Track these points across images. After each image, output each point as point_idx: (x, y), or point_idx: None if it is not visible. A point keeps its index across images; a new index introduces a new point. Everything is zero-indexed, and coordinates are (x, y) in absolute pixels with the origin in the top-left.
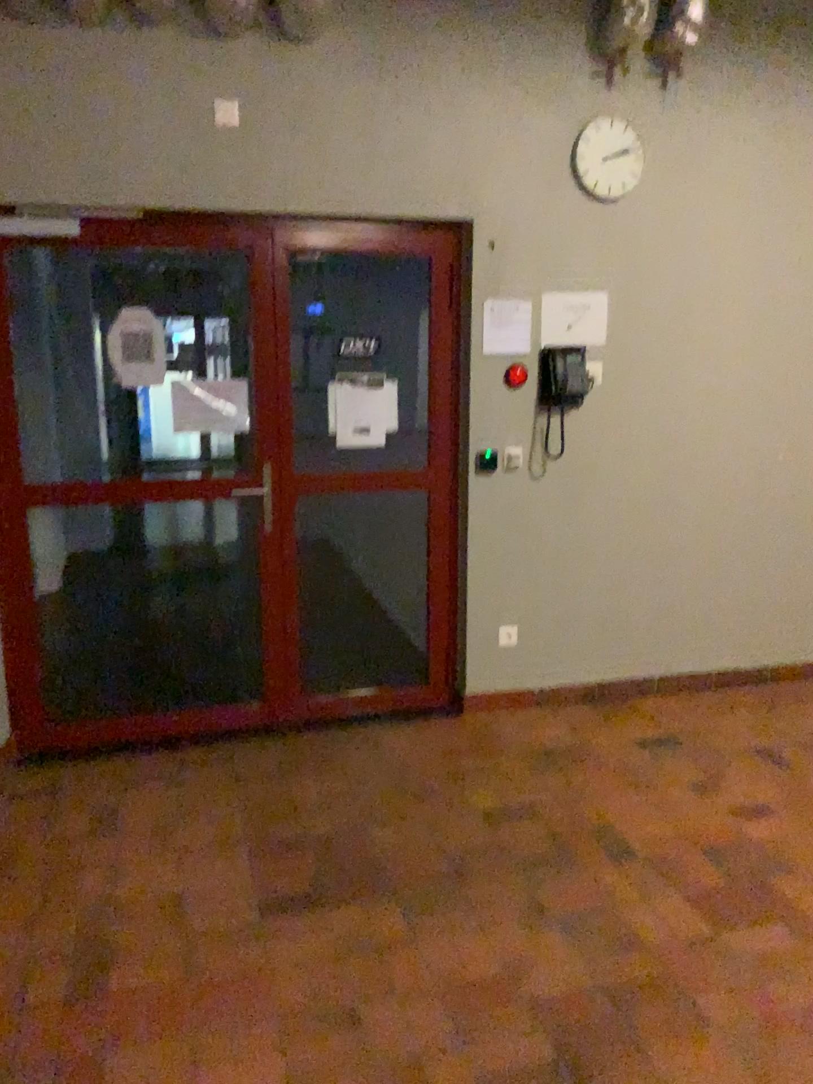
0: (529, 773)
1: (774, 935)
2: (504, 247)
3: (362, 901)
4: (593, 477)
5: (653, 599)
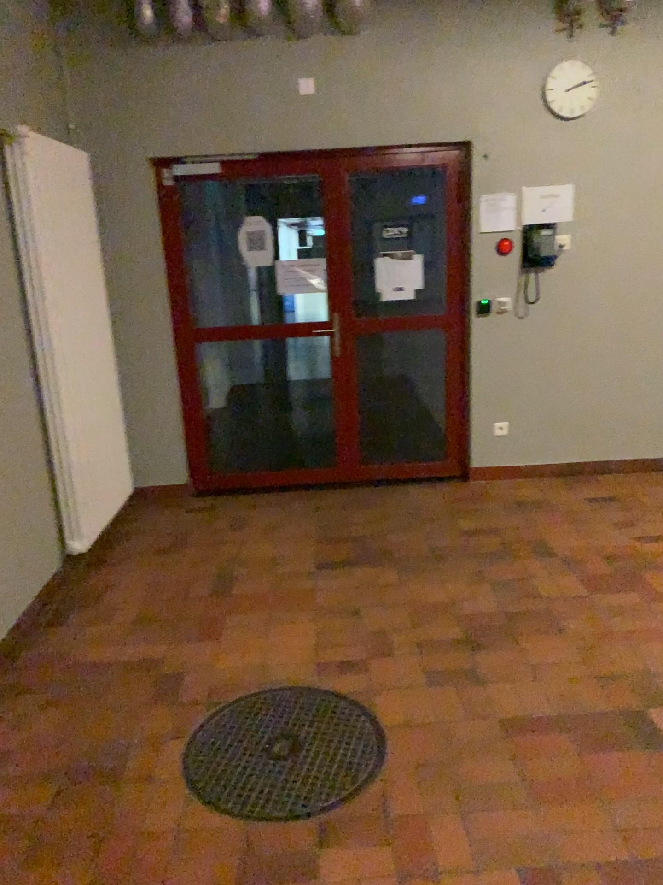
0: (502, 514)
1: (628, 597)
2: (491, 159)
3: (374, 568)
4: (561, 317)
5: (610, 406)
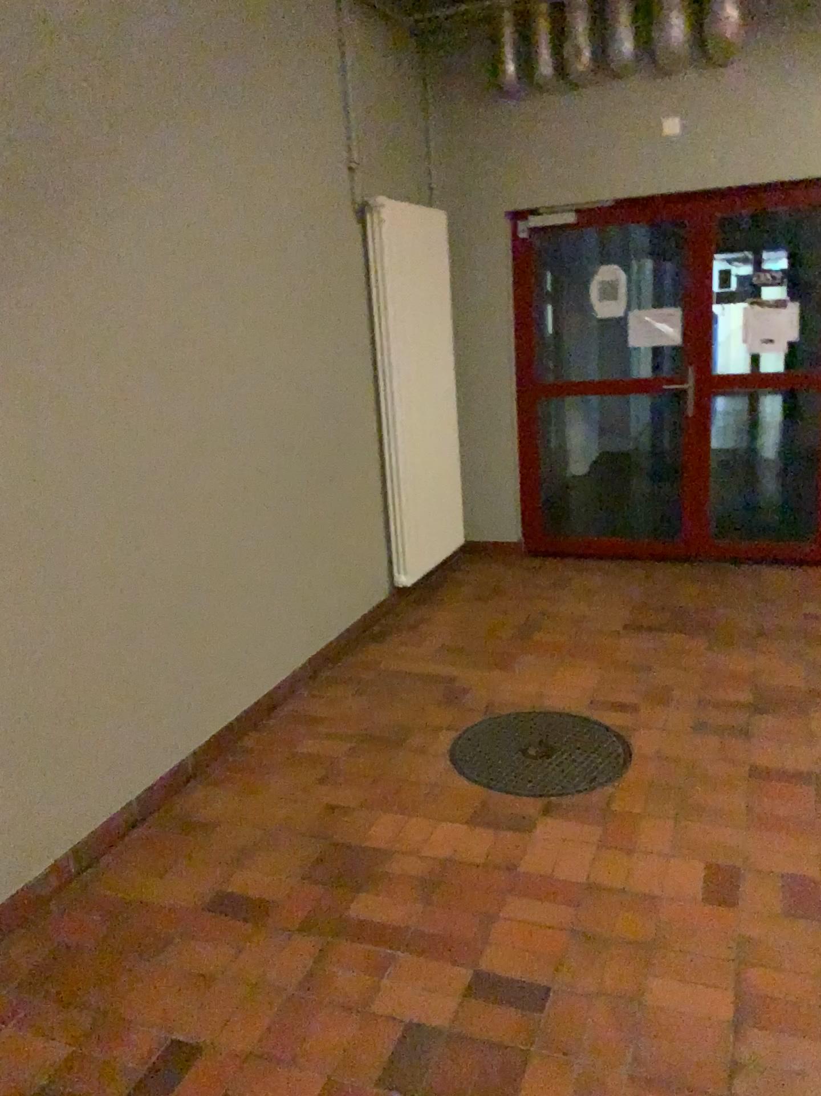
0: None
1: None
2: None
3: (683, 633)
4: None
5: None
